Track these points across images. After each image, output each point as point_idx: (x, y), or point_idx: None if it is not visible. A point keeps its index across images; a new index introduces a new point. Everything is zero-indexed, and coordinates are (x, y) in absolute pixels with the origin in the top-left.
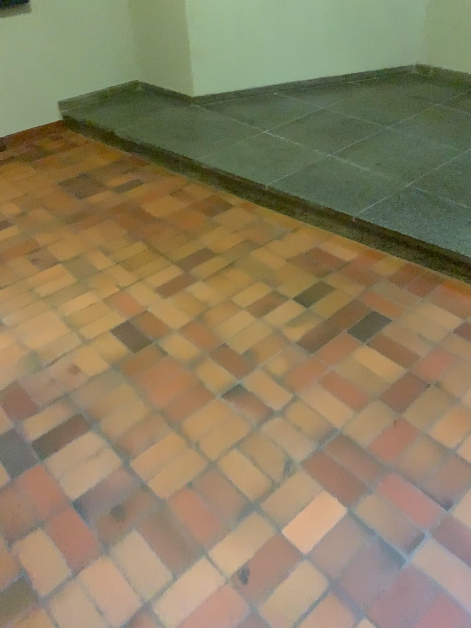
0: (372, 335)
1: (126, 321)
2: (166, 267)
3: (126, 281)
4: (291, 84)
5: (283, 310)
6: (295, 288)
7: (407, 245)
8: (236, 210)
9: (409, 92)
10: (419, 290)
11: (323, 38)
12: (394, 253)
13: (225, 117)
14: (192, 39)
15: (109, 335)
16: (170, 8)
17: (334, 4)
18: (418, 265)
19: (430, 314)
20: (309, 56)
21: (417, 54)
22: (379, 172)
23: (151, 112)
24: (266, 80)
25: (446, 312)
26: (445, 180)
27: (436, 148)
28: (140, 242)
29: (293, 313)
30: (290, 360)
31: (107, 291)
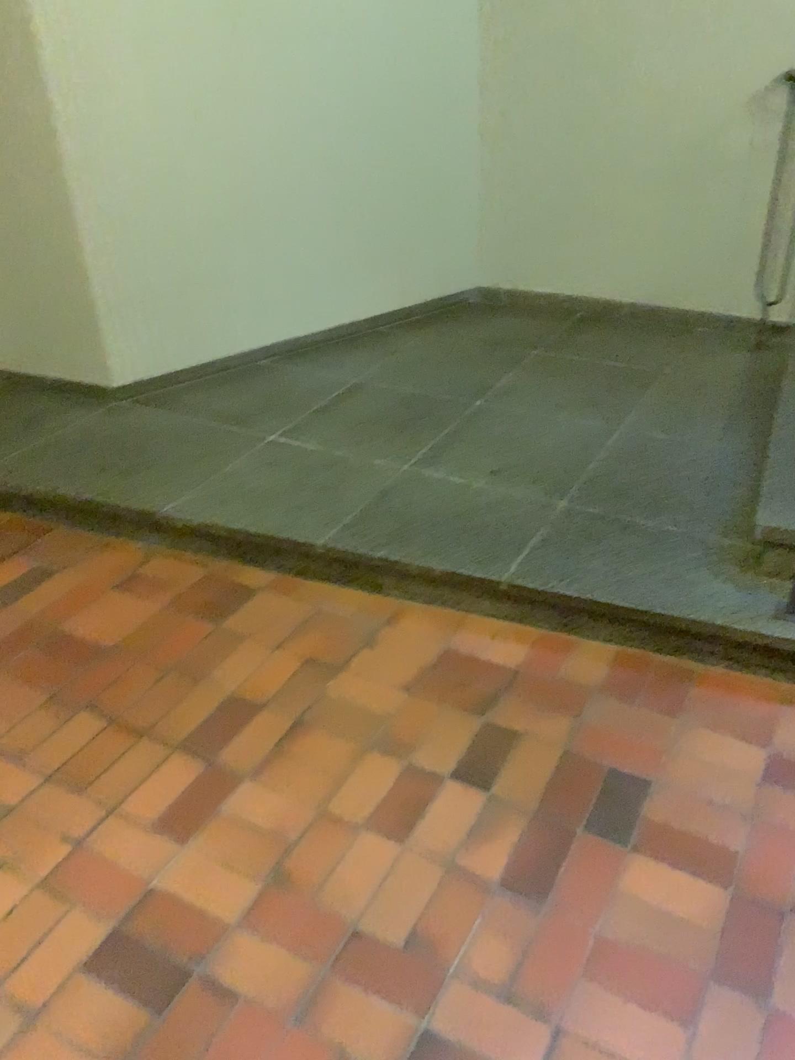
0: (633, 825)
1: (116, 930)
2: (165, 764)
3: (84, 821)
4: (286, 343)
5: (443, 811)
6: (446, 752)
7: (614, 618)
8: (264, 600)
9: (485, 333)
10: (666, 704)
11: (330, 262)
12: (591, 637)
13: (186, 417)
14: (101, 287)
15: (85, 981)
16: (49, 237)
17: (338, 207)
18: (642, 652)
19: (709, 753)
20: (310, 293)
21: (477, 272)
22: (507, 486)
23: (34, 425)
24: (245, 341)
25: (732, 740)
26: (621, 483)
27: (576, 426)
28: (88, 714)
29: (464, 814)
30: (506, 935)
31: (47, 861)
